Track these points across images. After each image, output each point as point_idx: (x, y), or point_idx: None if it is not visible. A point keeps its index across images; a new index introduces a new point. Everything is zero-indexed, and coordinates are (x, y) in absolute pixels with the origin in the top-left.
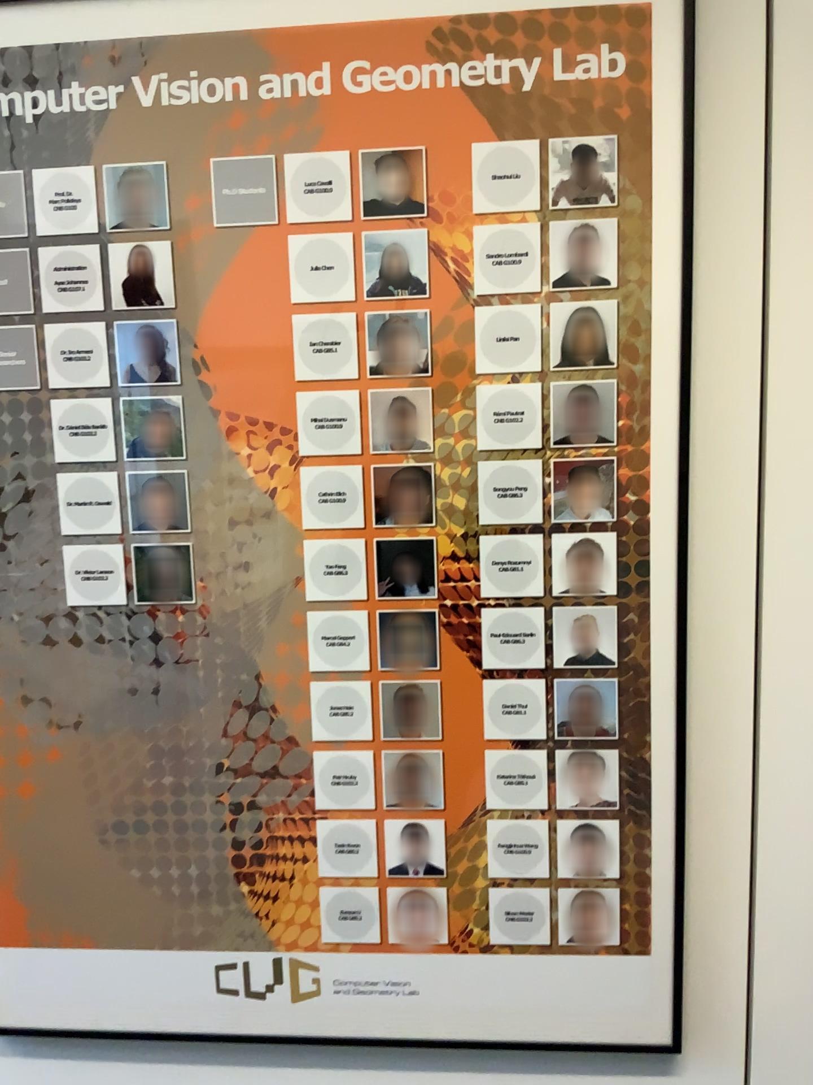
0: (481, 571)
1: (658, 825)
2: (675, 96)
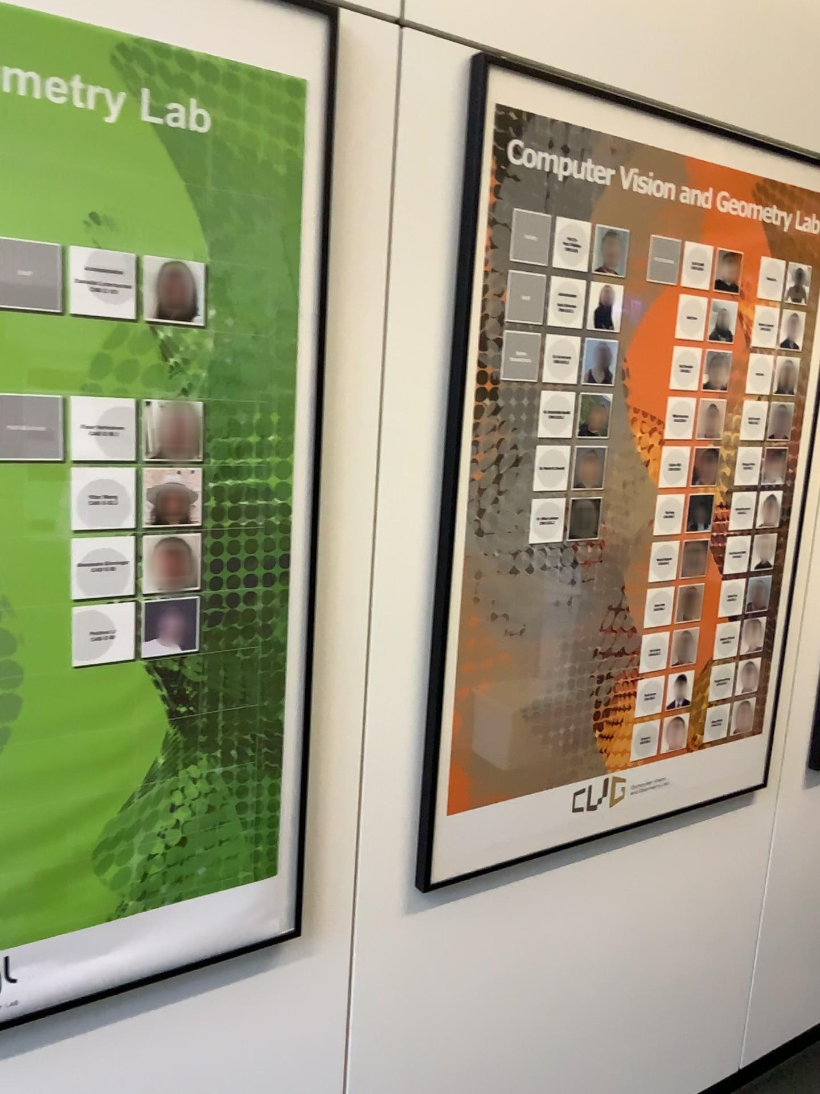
0: (727, 514)
1: (772, 655)
2: None
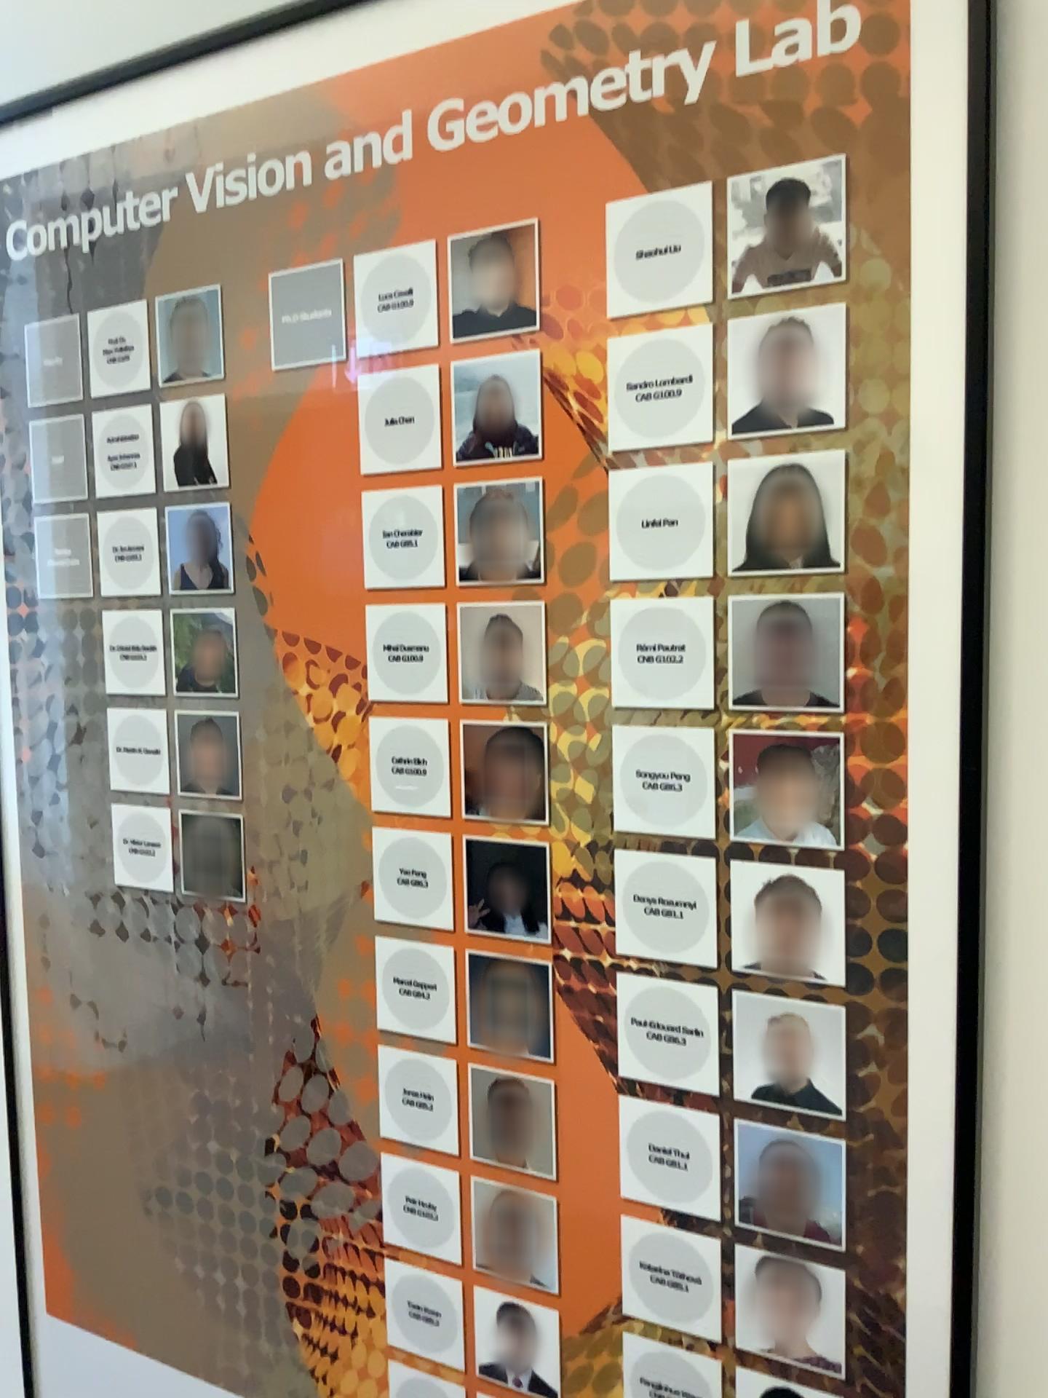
0: (619, 910)
1: None
2: (960, 64)
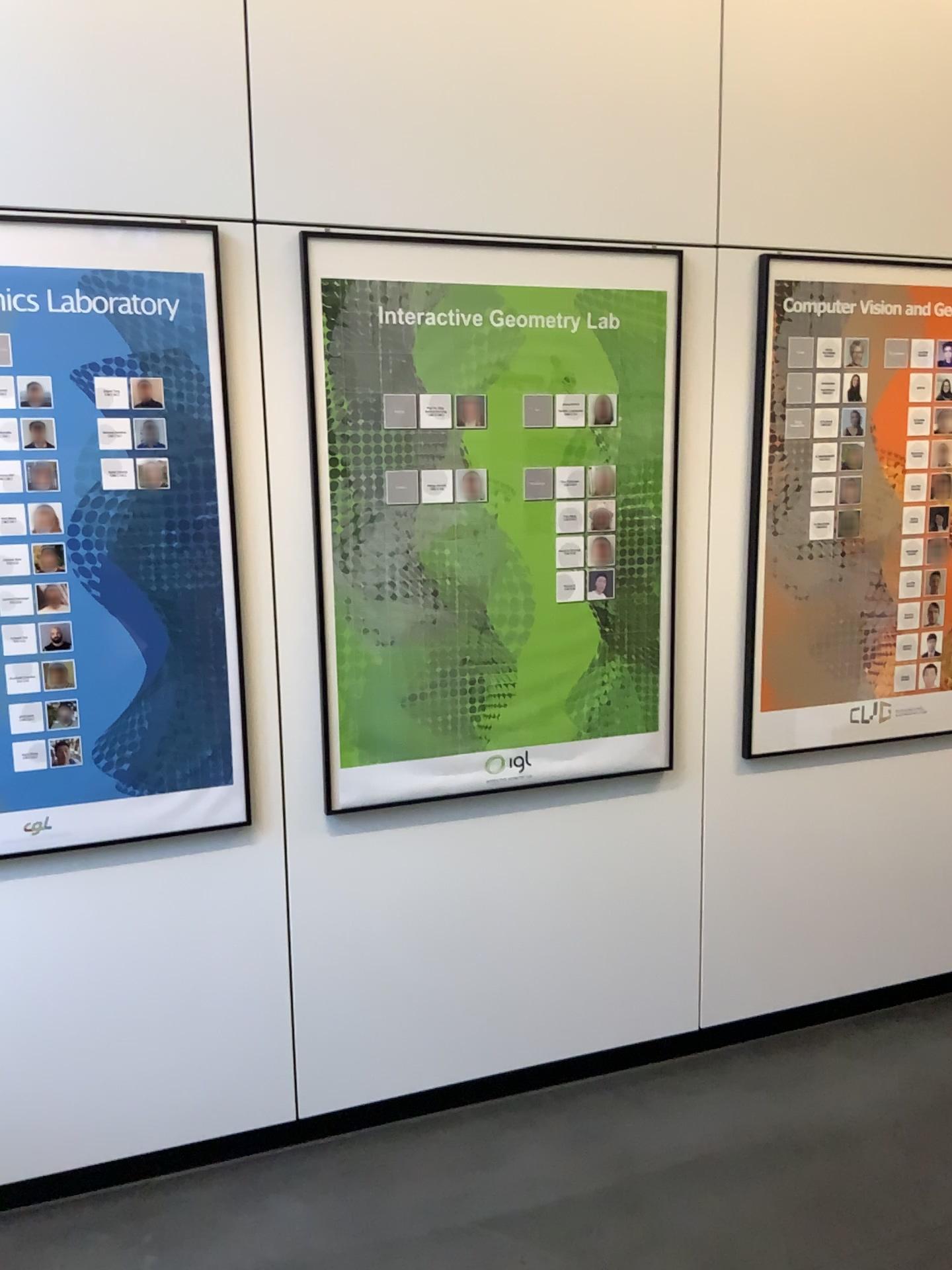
0: None
1: None
2: None
